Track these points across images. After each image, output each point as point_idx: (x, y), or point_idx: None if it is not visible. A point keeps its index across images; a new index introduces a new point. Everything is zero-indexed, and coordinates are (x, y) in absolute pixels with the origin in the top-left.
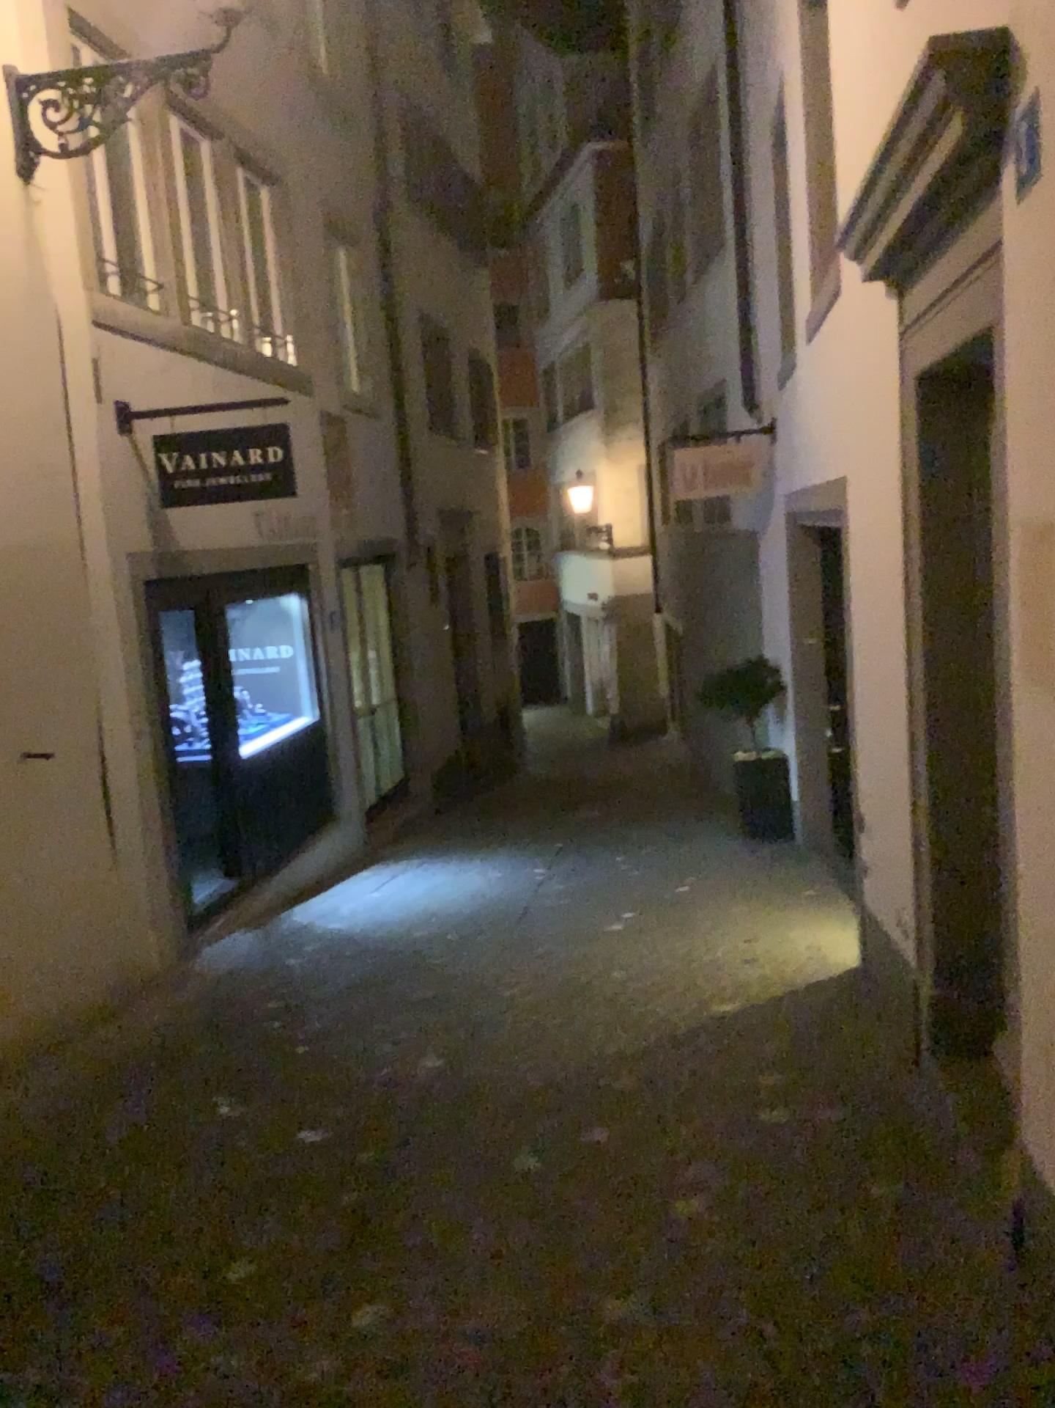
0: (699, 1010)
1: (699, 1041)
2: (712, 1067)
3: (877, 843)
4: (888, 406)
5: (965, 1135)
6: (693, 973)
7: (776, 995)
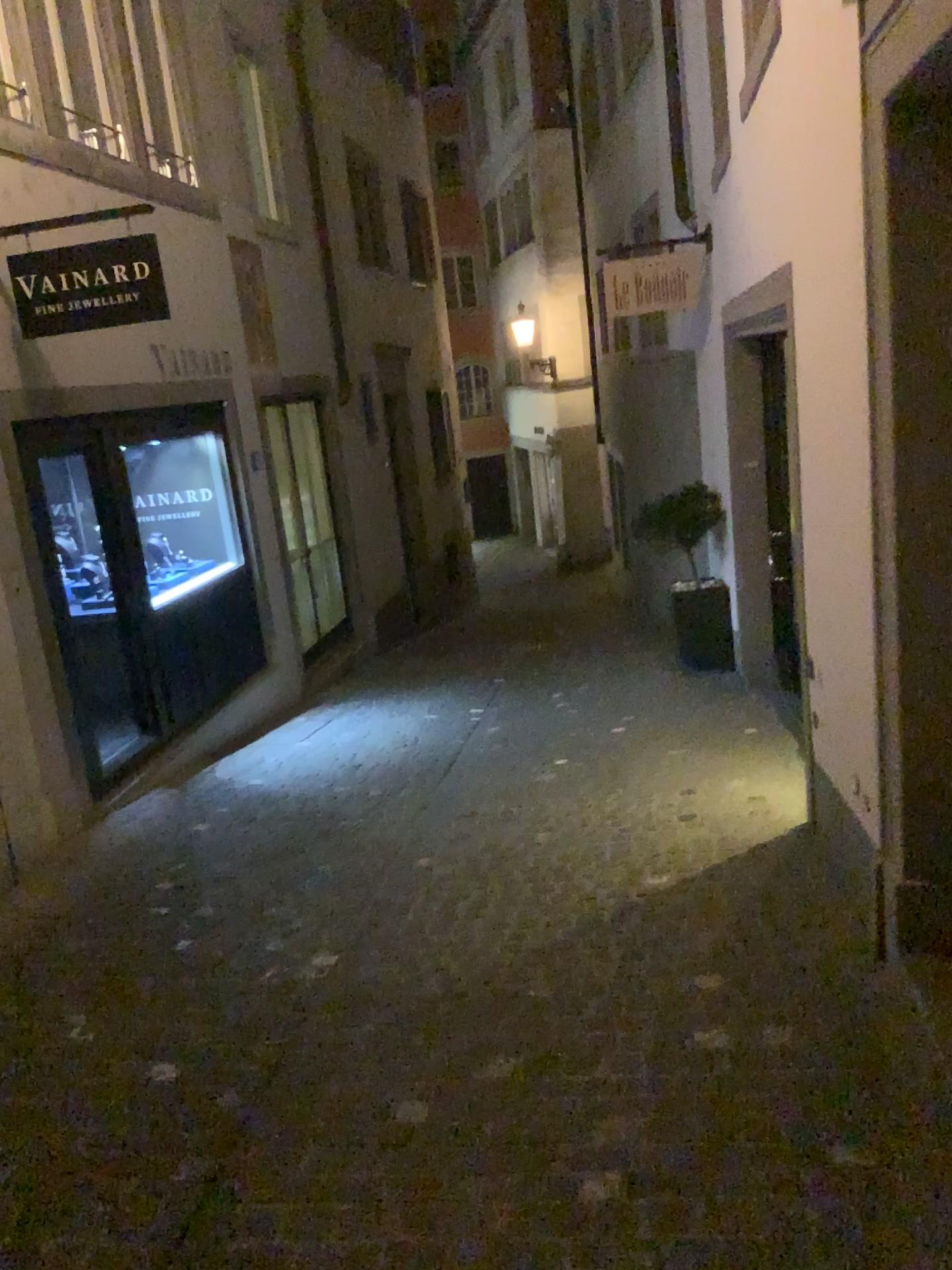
0: (625, 885)
1: (623, 929)
2: (635, 966)
3: (826, 695)
4: (841, 147)
5: (944, 1073)
6: (620, 837)
7: (712, 863)
